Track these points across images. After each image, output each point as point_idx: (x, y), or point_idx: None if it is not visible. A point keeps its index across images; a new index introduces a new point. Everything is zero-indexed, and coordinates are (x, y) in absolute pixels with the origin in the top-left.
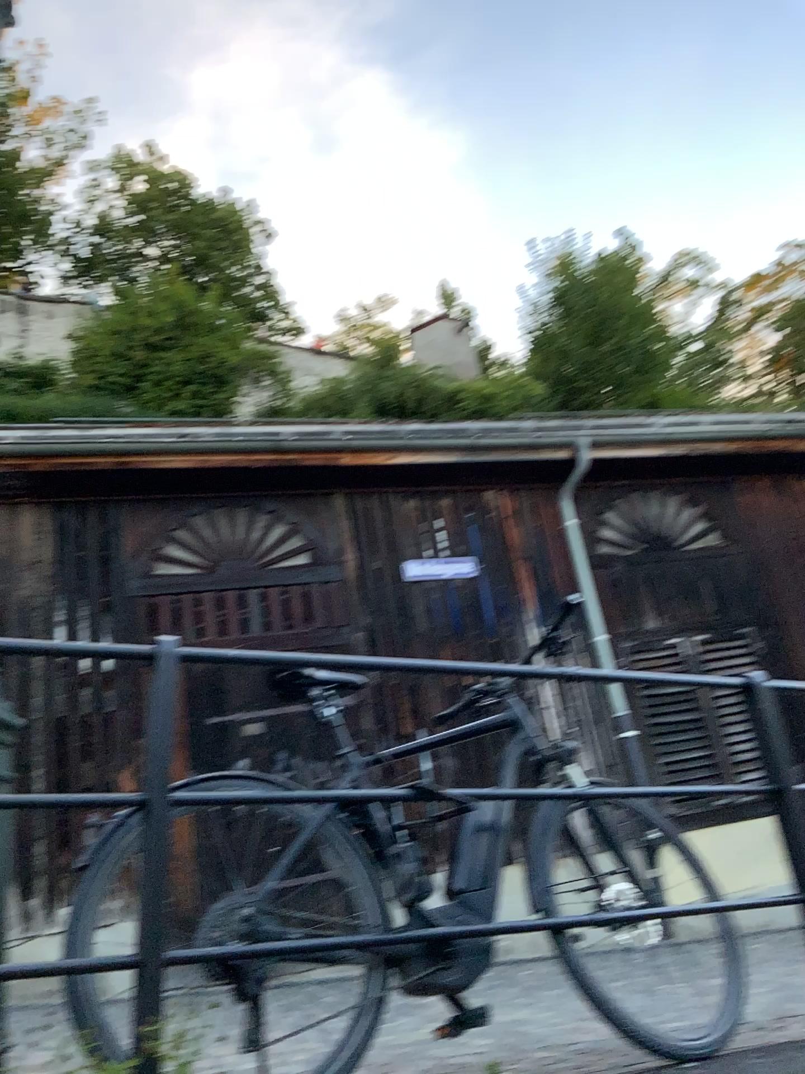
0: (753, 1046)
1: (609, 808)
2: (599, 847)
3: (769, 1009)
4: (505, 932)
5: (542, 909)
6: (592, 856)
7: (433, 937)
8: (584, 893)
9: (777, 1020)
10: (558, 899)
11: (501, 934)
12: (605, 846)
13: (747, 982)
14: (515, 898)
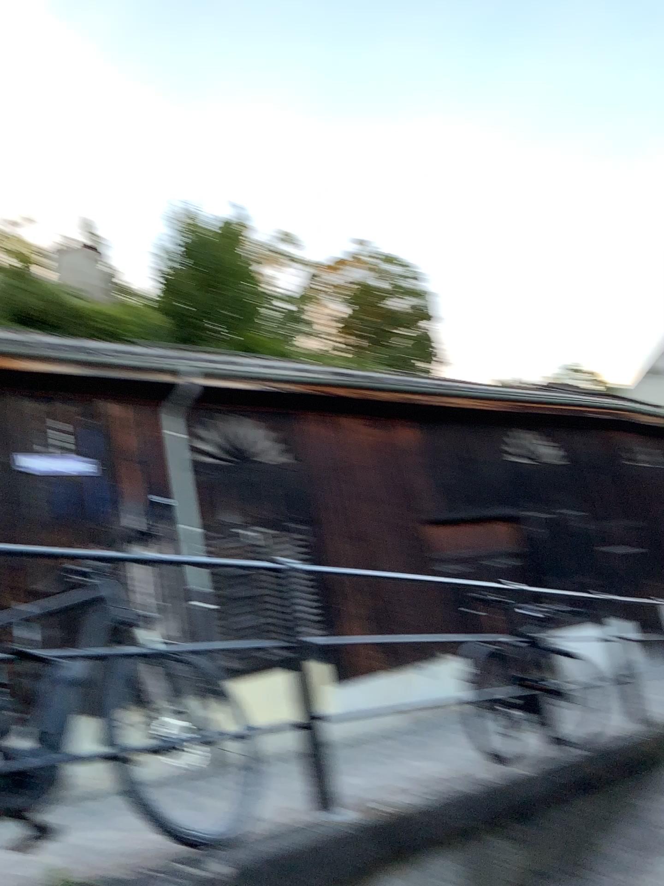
0: (256, 834)
1: (168, 664)
2: (157, 694)
3: (271, 806)
4: (74, 765)
5: (107, 745)
6: (151, 701)
7: (11, 773)
8: (142, 730)
9: (276, 813)
10: (121, 736)
11: (70, 766)
12: (162, 693)
13: (258, 788)
14: (86, 738)
